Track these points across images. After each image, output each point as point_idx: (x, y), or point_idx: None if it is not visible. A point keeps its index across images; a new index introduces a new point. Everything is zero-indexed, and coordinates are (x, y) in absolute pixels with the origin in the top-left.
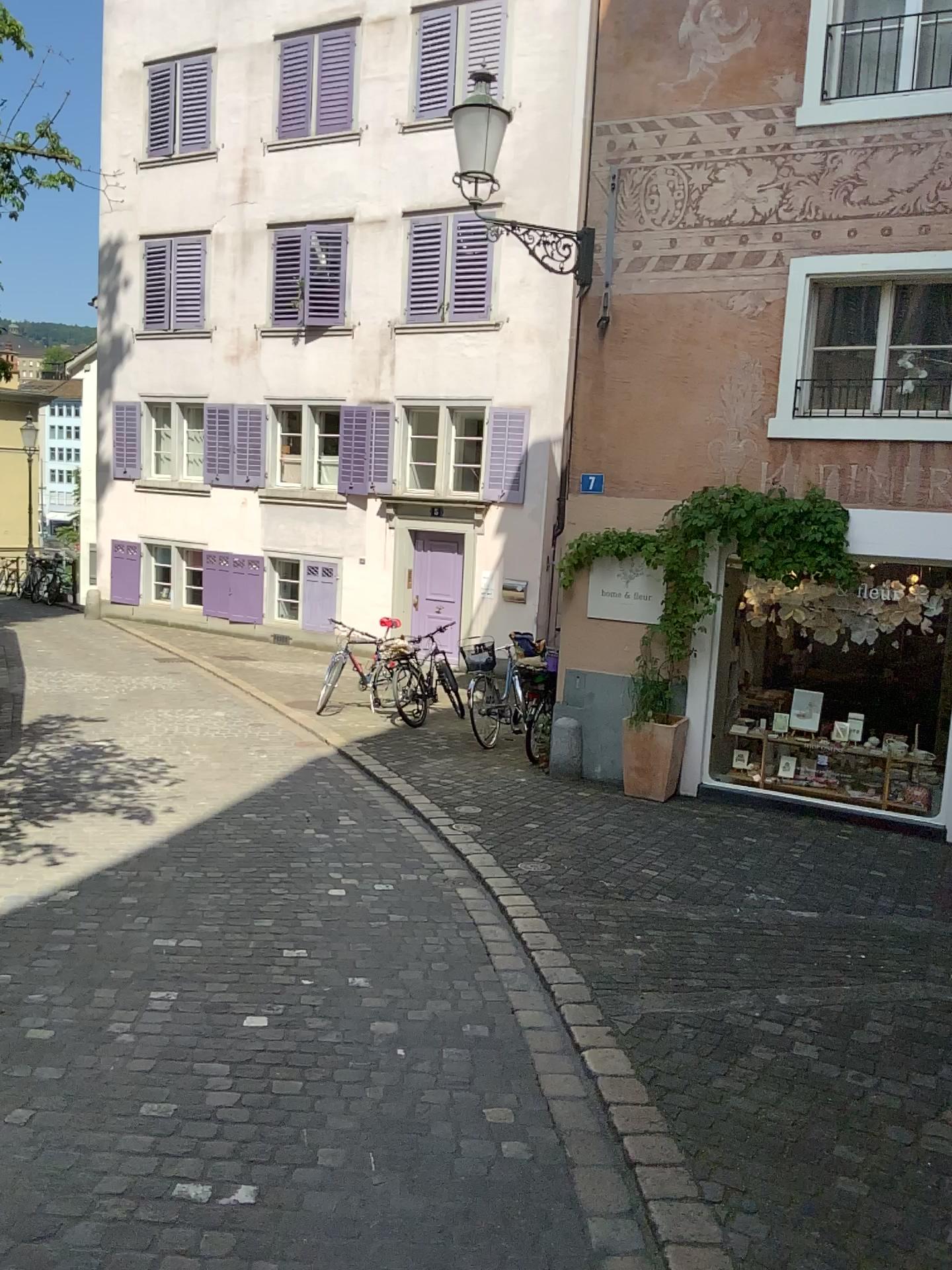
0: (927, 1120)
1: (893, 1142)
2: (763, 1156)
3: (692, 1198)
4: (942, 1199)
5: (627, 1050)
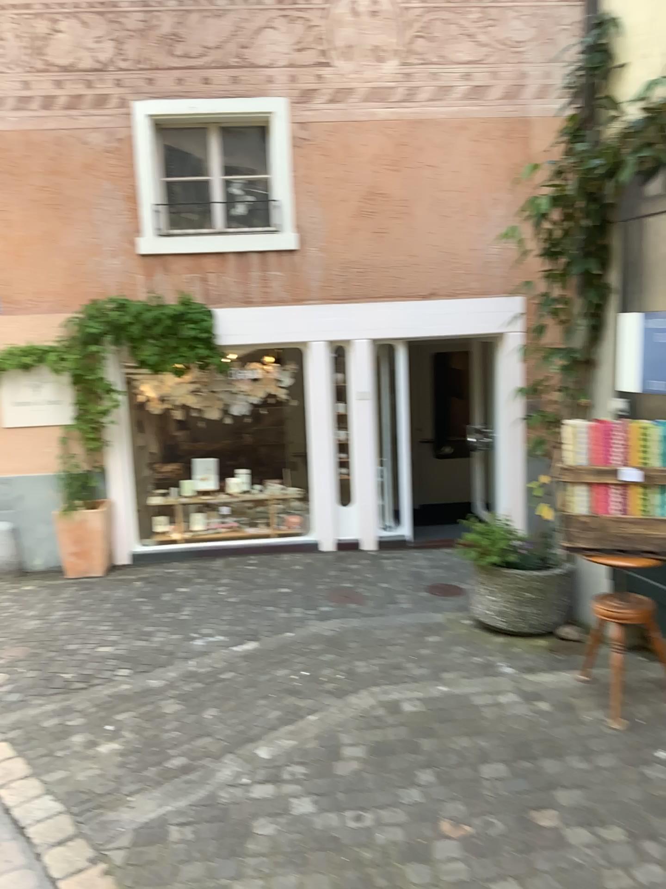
0: (434, 845)
1: None
2: None
3: None
4: None
5: None
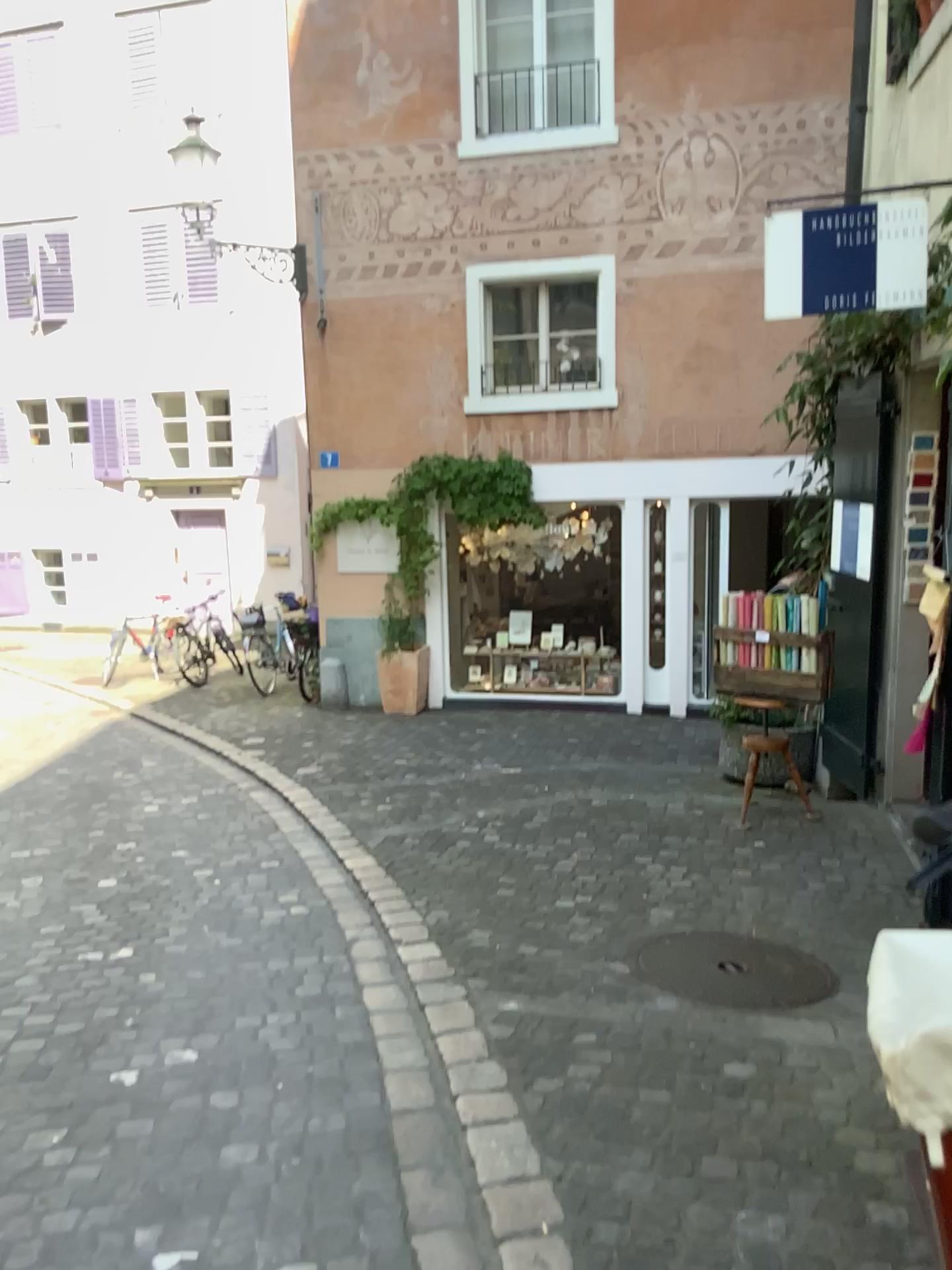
0: (561, 862)
1: (536, 873)
2: (455, 890)
3: (408, 912)
4: (558, 892)
5: (374, 858)
